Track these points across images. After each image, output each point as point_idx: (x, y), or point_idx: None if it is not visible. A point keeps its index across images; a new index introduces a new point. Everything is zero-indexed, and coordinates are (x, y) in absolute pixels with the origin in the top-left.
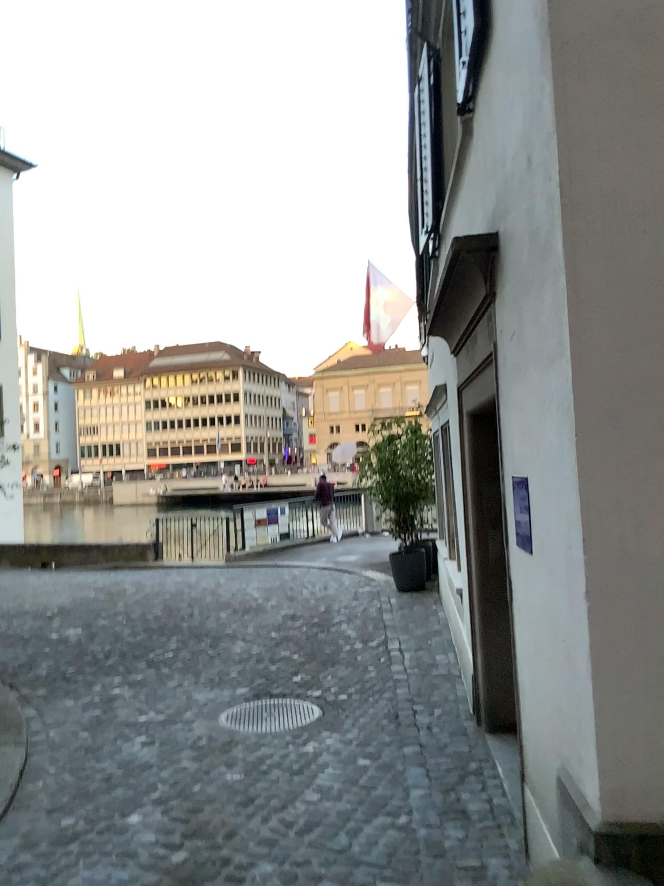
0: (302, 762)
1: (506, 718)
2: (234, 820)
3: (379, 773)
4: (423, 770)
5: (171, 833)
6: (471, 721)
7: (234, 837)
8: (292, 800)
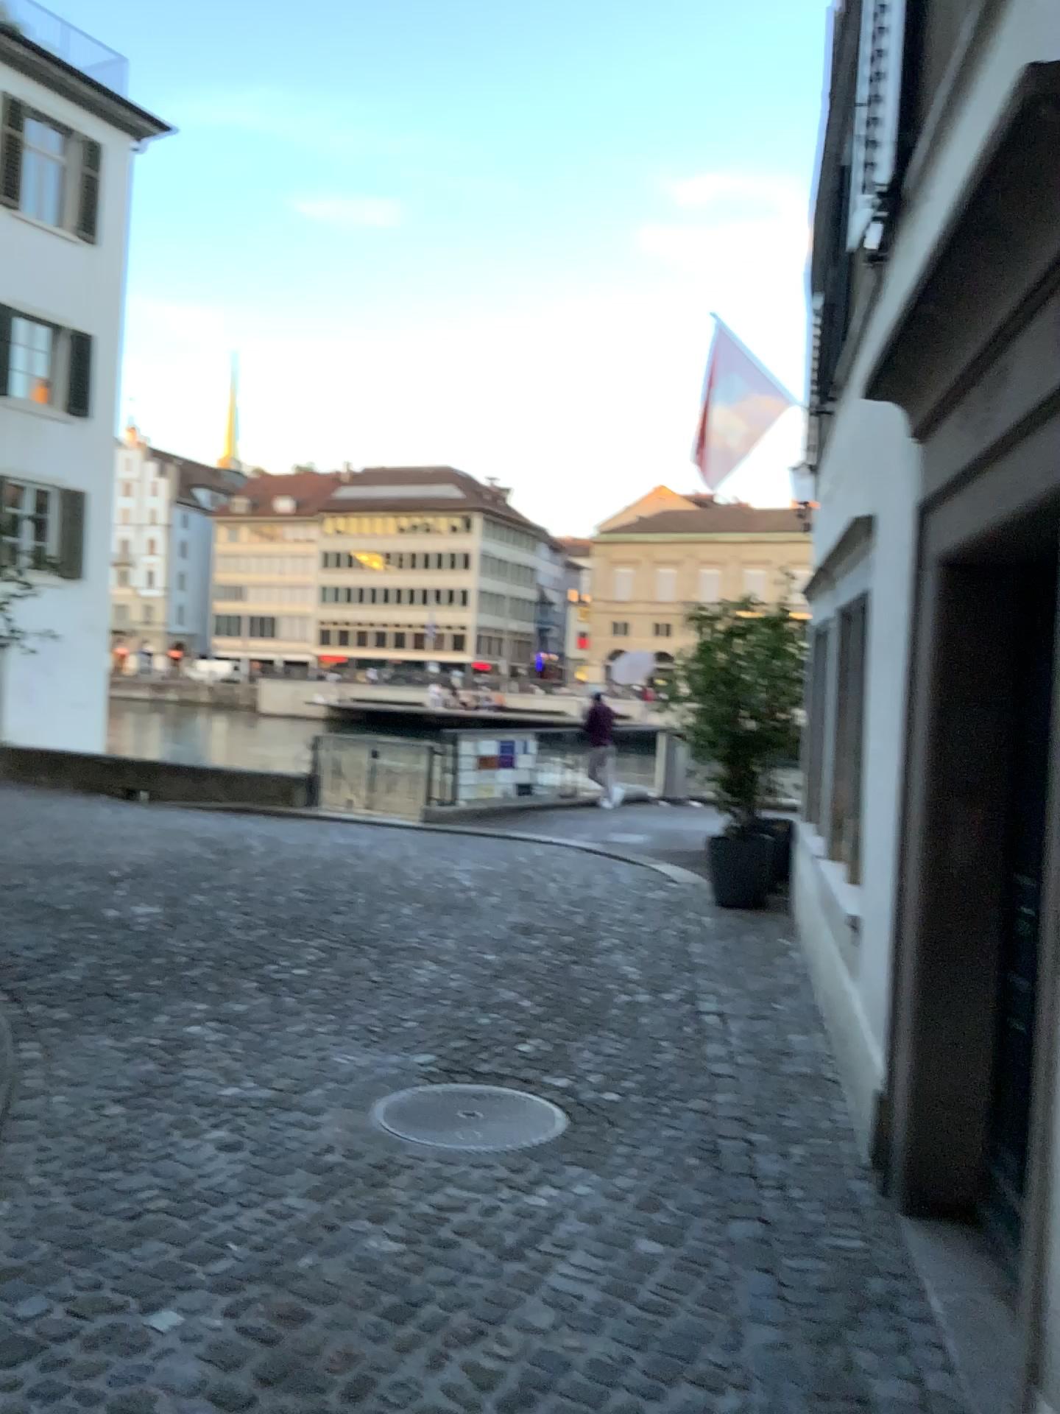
0: (524, 1231)
1: (946, 1189)
2: (370, 1353)
3: (681, 1278)
4: (773, 1284)
5: (236, 1365)
6: (869, 1182)
7: (364, 1397)
8: (497, 1319)
